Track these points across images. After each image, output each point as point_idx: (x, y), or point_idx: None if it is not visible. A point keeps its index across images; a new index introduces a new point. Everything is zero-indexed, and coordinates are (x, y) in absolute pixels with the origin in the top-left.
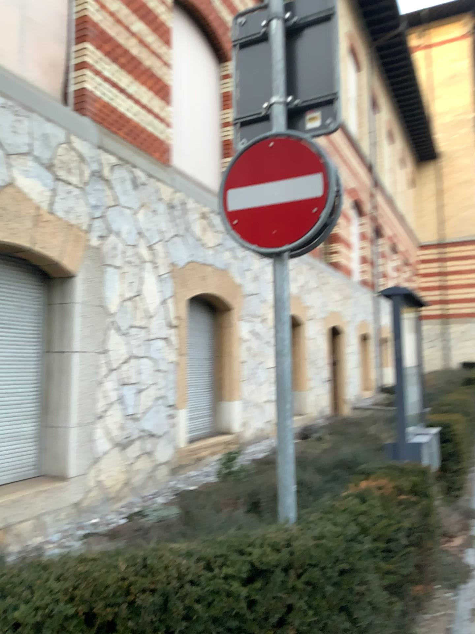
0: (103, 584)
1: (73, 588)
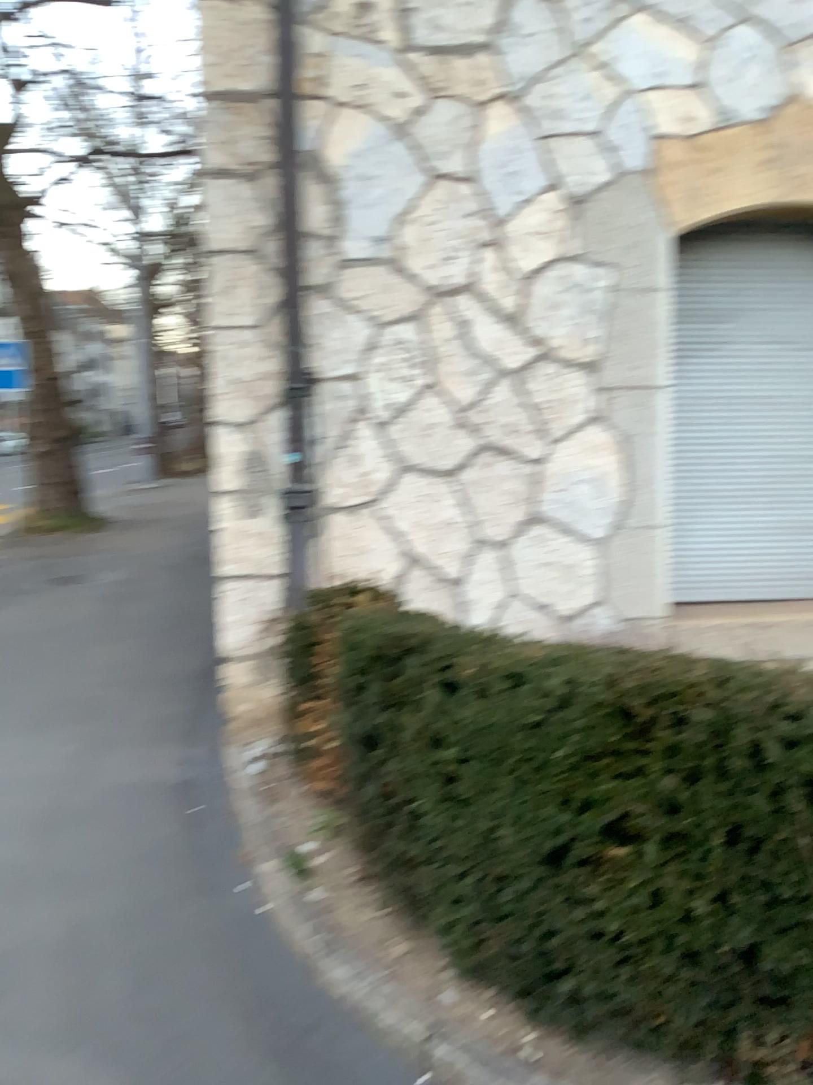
0: (677, 687)
1: (641, 681)
